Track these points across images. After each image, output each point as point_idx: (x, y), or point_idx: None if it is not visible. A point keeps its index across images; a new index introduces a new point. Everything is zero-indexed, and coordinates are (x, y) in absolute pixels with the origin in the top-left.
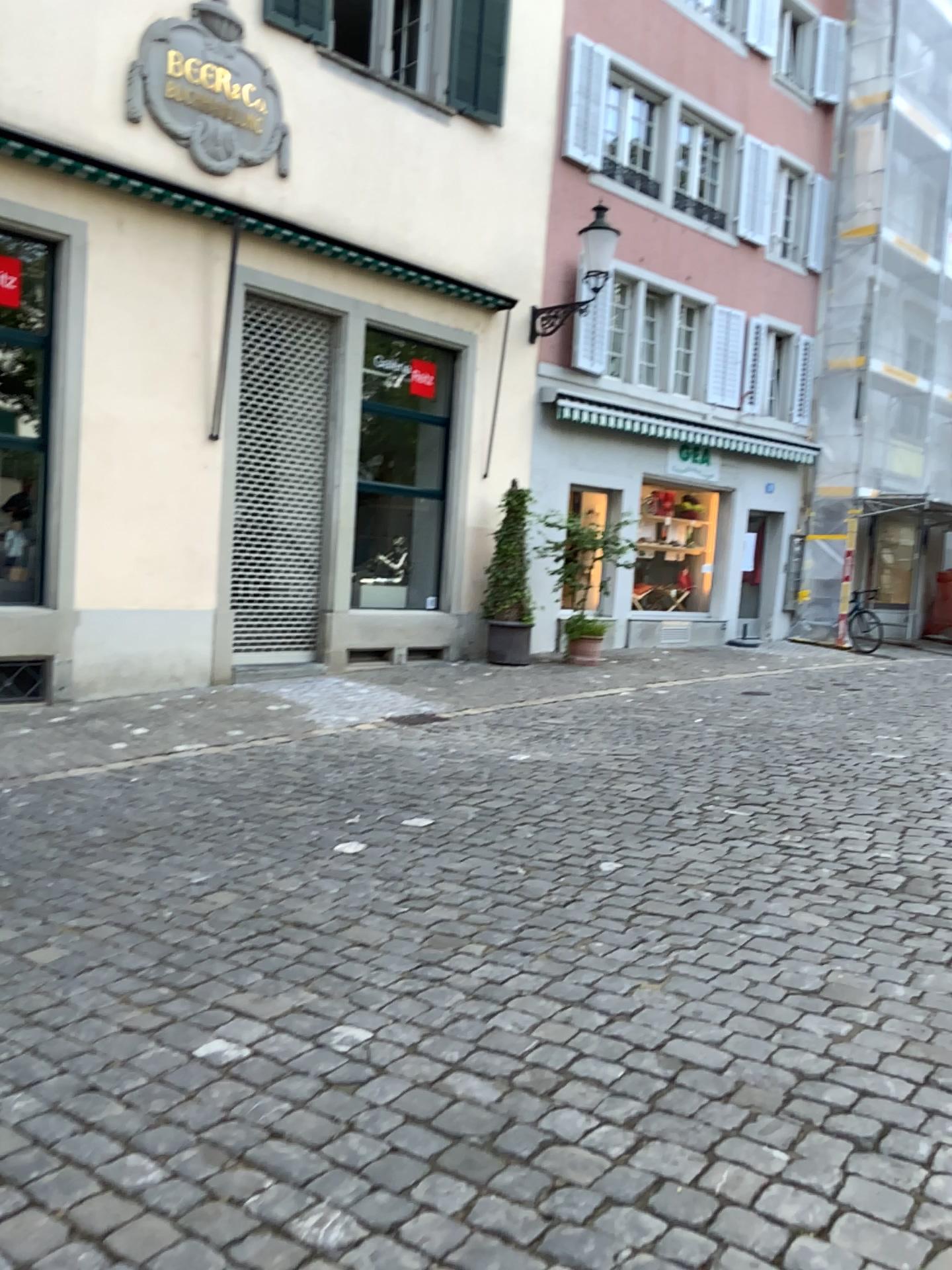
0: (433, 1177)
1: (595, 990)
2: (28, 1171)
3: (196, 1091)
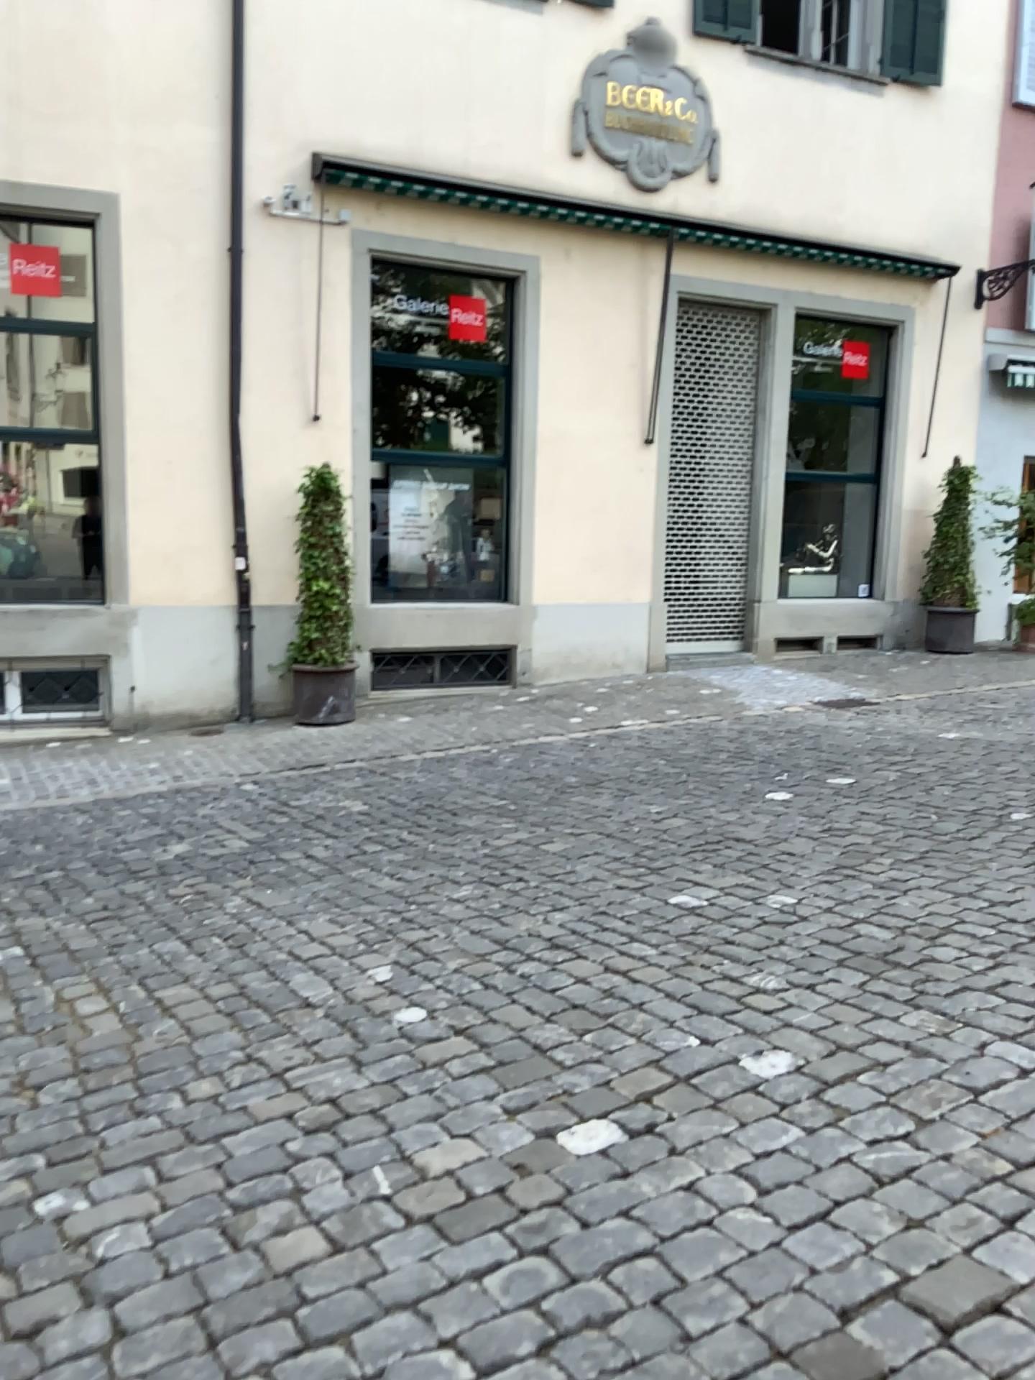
0: (839, 968)
1: (981, 888)
2: (574, 946)
3: (674, 920)
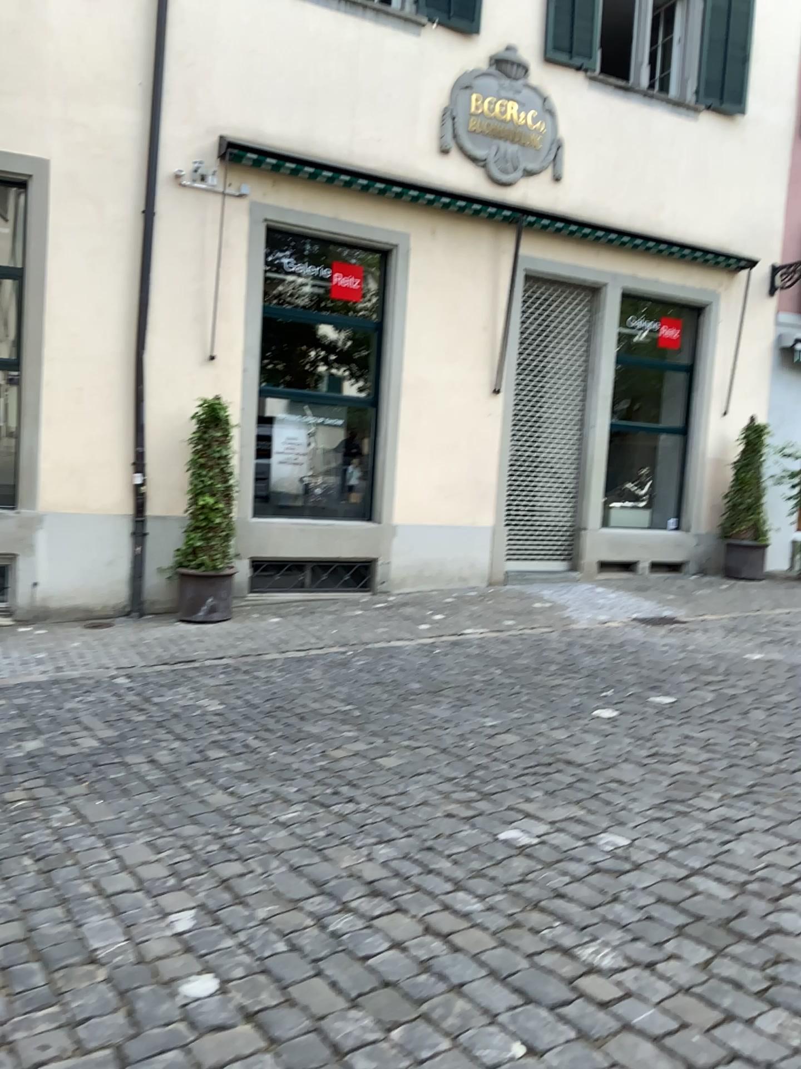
0: (680, 940)
1: None
2: (394, 891)
3: (501, 860)
